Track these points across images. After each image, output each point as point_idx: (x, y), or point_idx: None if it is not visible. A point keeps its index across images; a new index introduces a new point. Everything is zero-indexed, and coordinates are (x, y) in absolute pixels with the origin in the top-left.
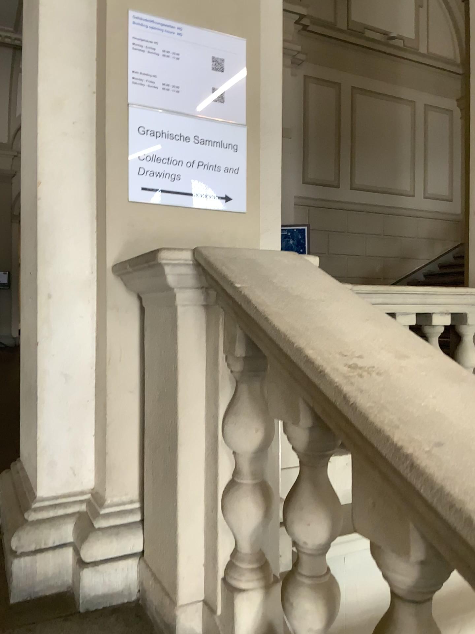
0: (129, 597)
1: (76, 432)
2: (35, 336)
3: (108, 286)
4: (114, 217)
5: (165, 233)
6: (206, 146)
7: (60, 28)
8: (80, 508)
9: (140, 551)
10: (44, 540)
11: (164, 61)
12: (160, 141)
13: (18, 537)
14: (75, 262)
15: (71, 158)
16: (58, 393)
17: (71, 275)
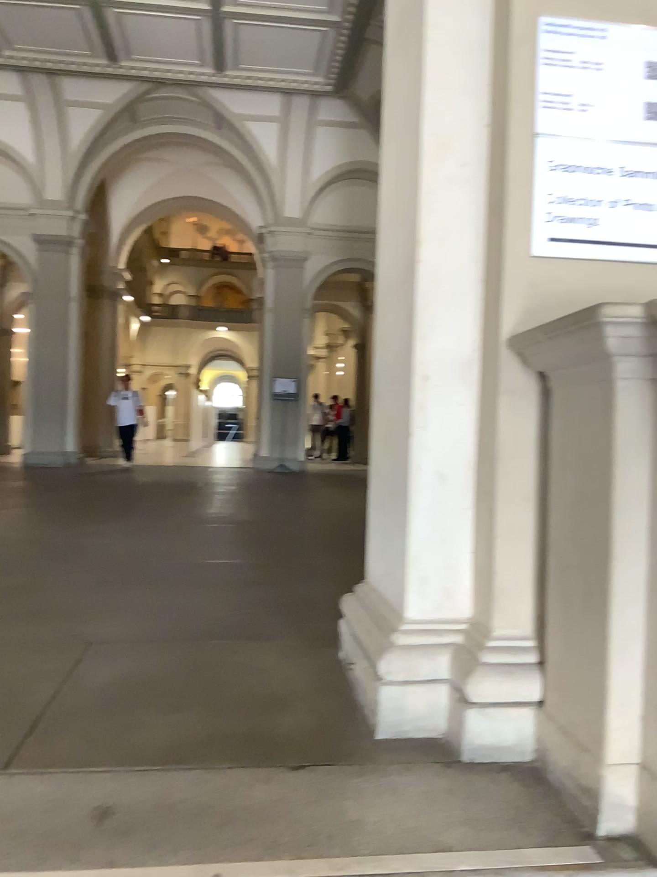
0: (524, 757)
1: (452, 547)
2: (410, 425)
3: (498, 366)
4: (511, 278)
5: (578, 296)
6: (634, 179)
7: (446, 51)
8: (457, 641)
9: (541, 700)
10: (417, 671)
11: (581, 73)
12: (574, 177)
13: (386, 664)
14: (457, 337)
15: (457, 209)
16: (433, 497)
17: (452, 353)
